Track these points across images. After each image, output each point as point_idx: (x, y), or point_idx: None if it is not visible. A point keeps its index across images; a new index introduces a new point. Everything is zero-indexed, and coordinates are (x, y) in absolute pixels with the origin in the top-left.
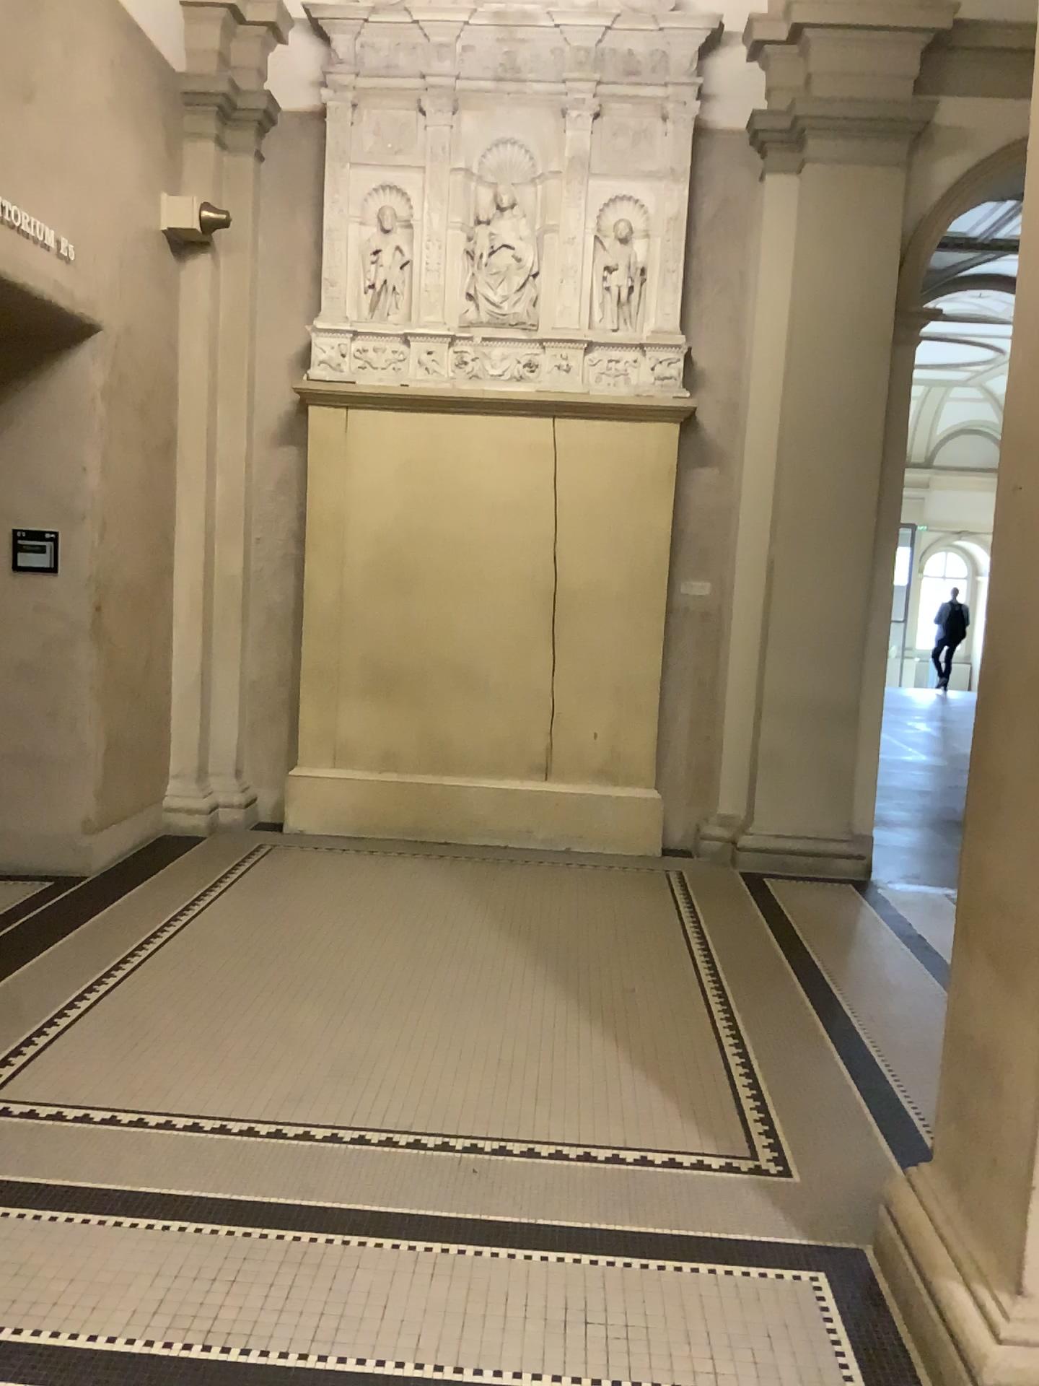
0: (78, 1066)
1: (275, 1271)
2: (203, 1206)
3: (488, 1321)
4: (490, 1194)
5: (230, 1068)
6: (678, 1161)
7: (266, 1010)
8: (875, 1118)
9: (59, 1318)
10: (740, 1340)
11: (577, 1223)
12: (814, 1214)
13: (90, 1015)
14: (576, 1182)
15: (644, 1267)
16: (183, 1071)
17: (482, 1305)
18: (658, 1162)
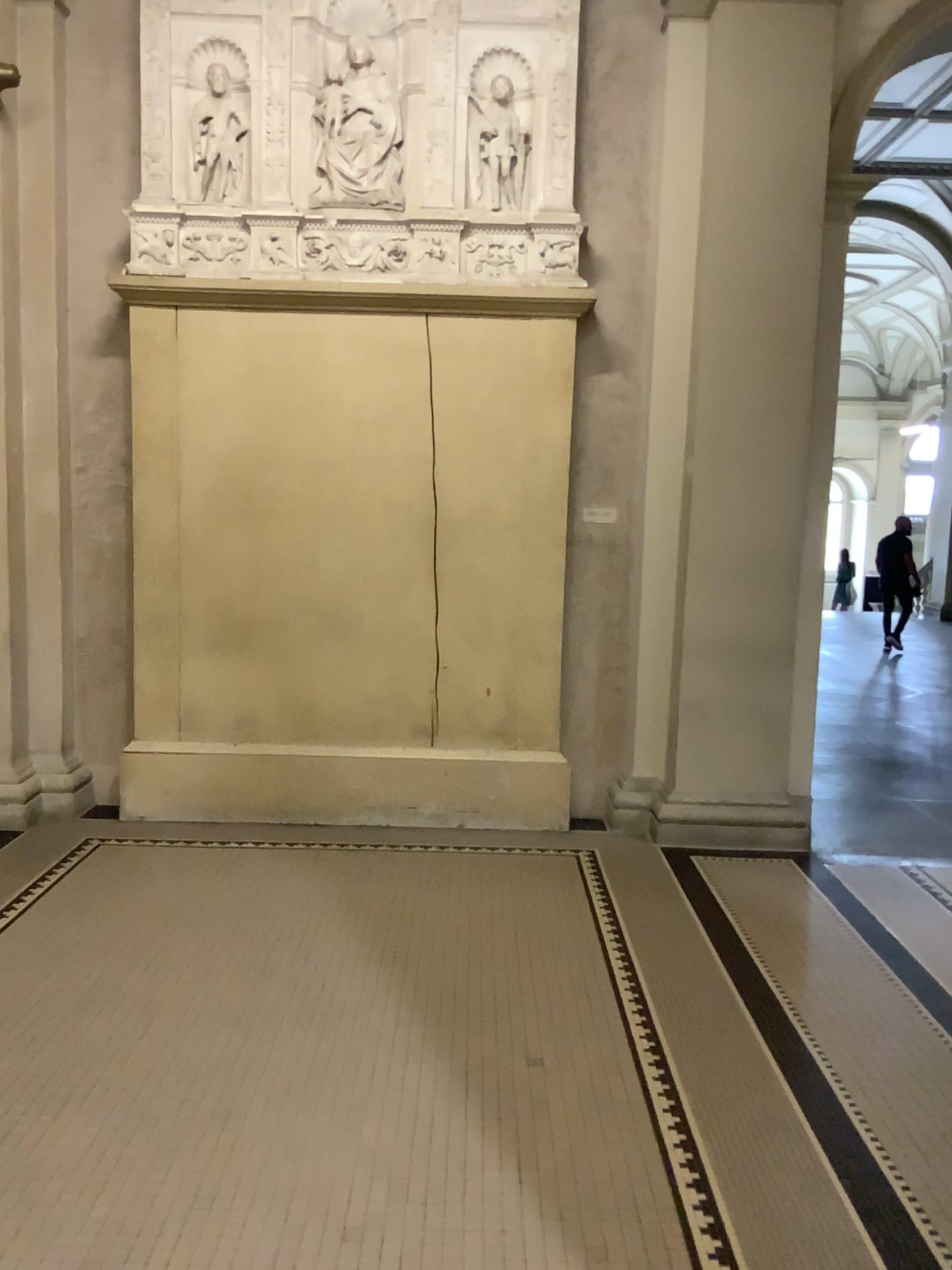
0: None
1: None
2: None
3: None
4: None
5: None
6: None
7: (6, 1149)
8: None
9: None
10: None
11: None
12: None
13: None
14: None
15: None
16: None
17: None
18: None
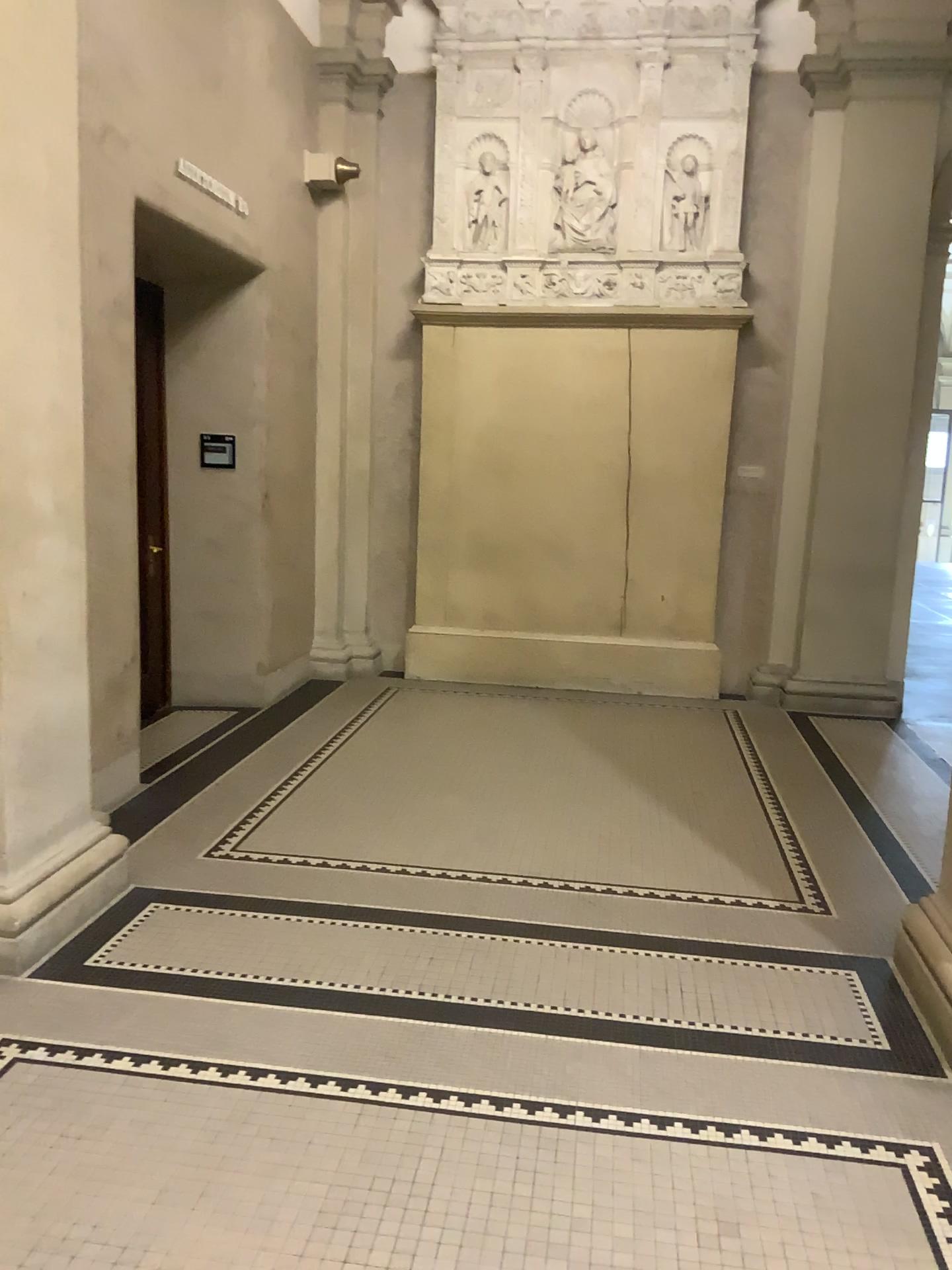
0: (290, 831)
1: (459, 954)
2: (401, 916)
3: (613, 985)
4: (605, 916)
5: (402, 836)
6: (743, 902)
7: (420, 799)
8: (898, 880)
9: (321, 972)
10: (793, 1004)
11: (671, 935)
12: (848, 935)
13: (291, 799)
14: (668, 912)
15: (722, 961)
16: (367, 837)
17: (608, 977)
18: (729, 902)
